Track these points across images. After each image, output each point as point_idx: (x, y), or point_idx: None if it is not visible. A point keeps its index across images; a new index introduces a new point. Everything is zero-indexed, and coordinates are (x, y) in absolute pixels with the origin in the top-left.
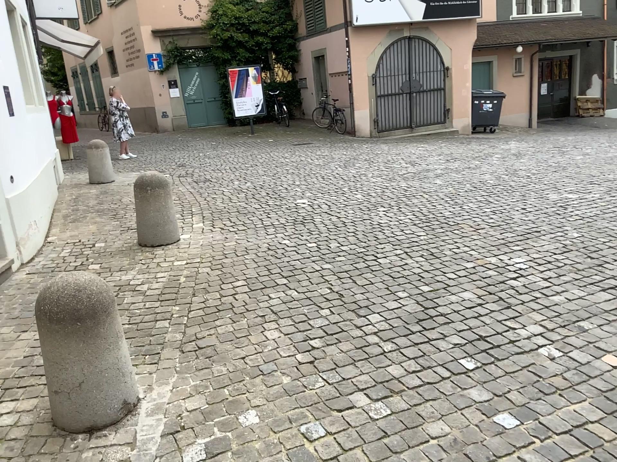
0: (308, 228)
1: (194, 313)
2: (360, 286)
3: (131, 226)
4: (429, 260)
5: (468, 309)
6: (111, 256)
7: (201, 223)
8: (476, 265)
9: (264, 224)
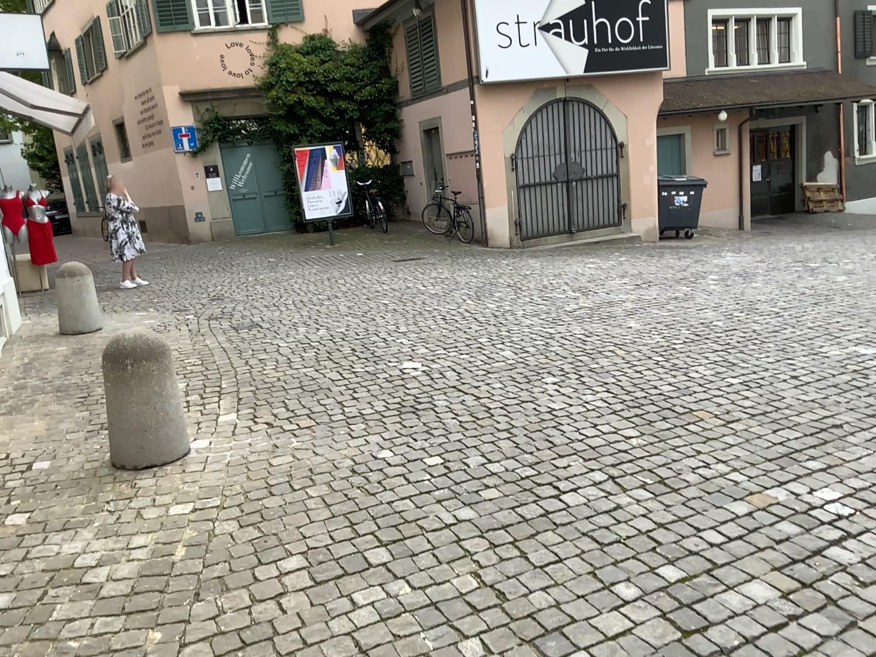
0: (426, 424)
1: (192, 652)
2: (535, 565)
3: (106, 424)
4: (659, 497)
5: (774, 634)
6: (55, 492)
7: (233, 416)
8: (753, 509)
9: (346, 416)
